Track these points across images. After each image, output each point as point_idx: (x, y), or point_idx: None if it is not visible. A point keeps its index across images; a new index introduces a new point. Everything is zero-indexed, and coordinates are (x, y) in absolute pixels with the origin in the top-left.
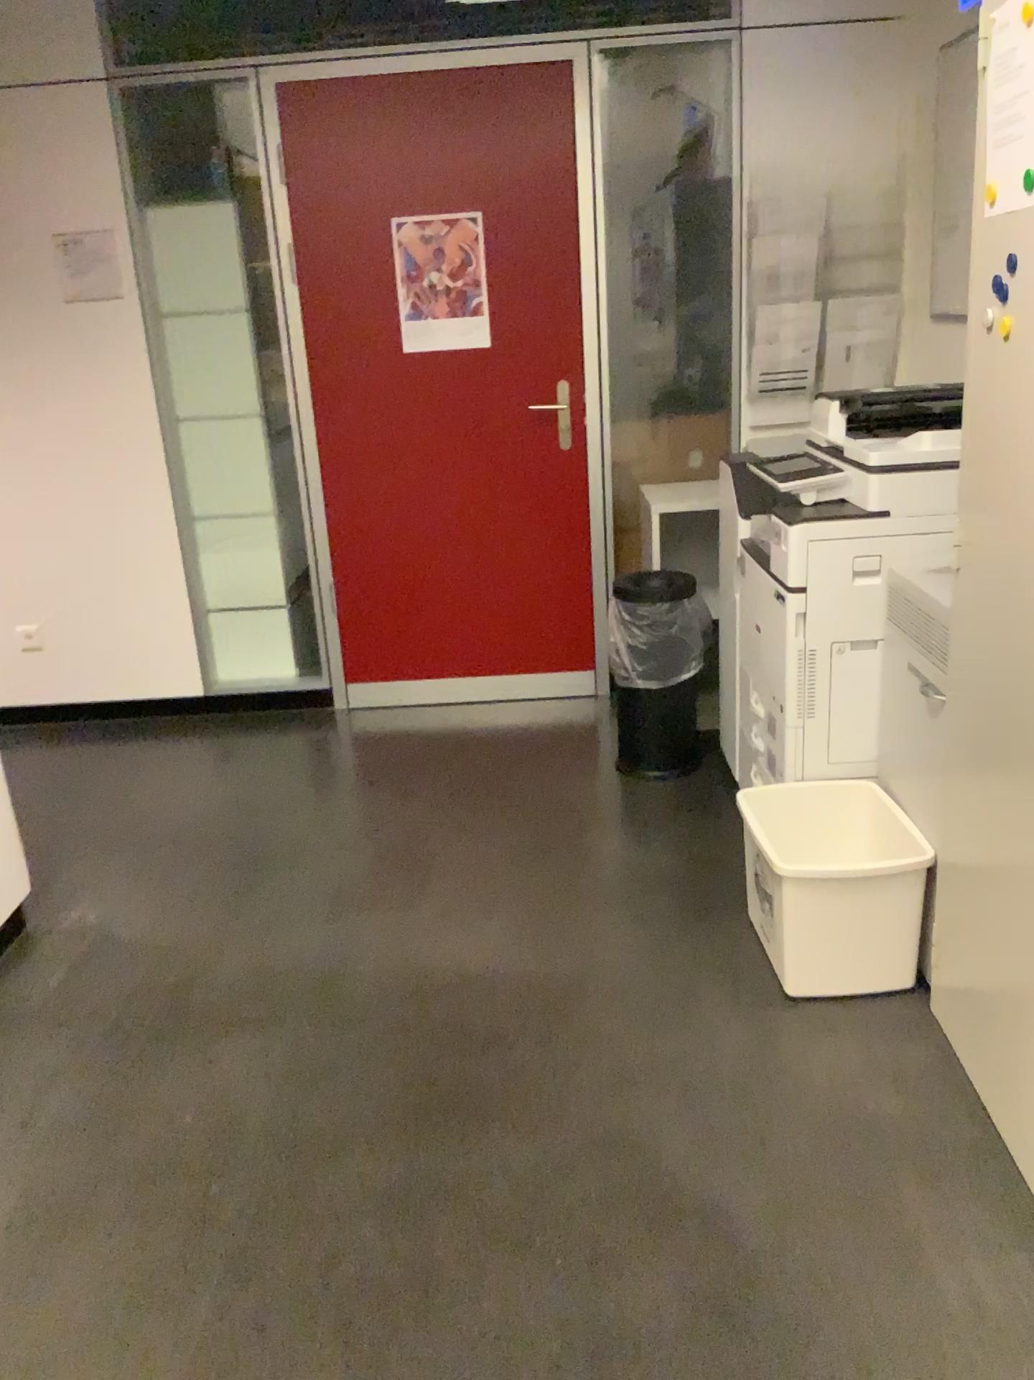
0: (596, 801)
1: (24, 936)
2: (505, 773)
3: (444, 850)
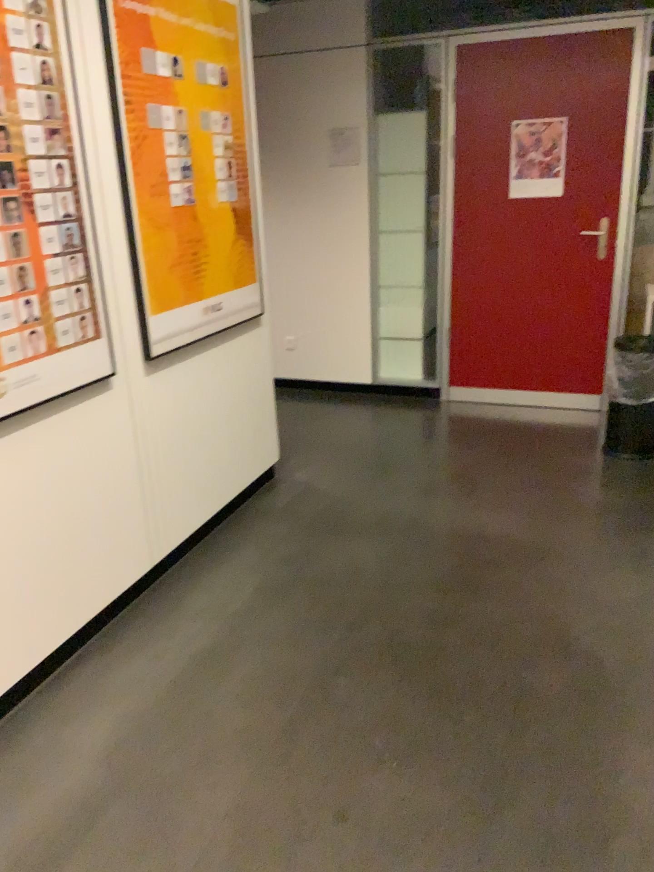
0: (584, 463)
1: (272, 478)
2: (533, 442)
3: (489, 474)
